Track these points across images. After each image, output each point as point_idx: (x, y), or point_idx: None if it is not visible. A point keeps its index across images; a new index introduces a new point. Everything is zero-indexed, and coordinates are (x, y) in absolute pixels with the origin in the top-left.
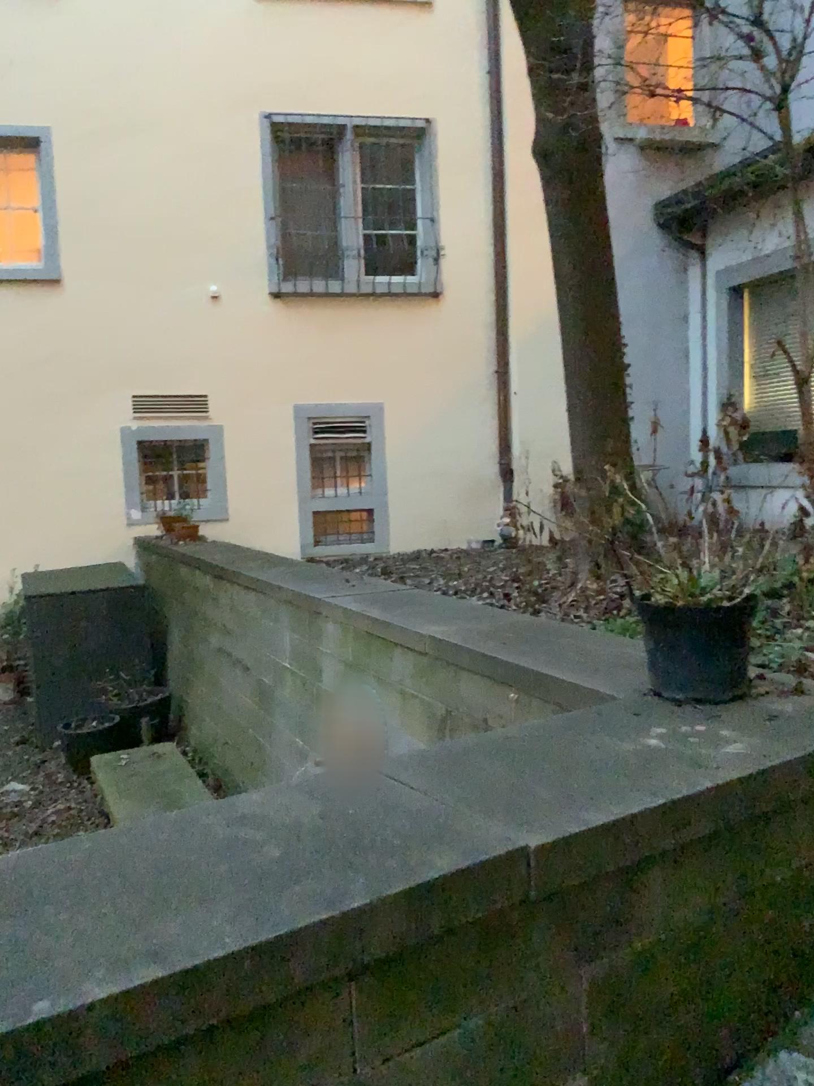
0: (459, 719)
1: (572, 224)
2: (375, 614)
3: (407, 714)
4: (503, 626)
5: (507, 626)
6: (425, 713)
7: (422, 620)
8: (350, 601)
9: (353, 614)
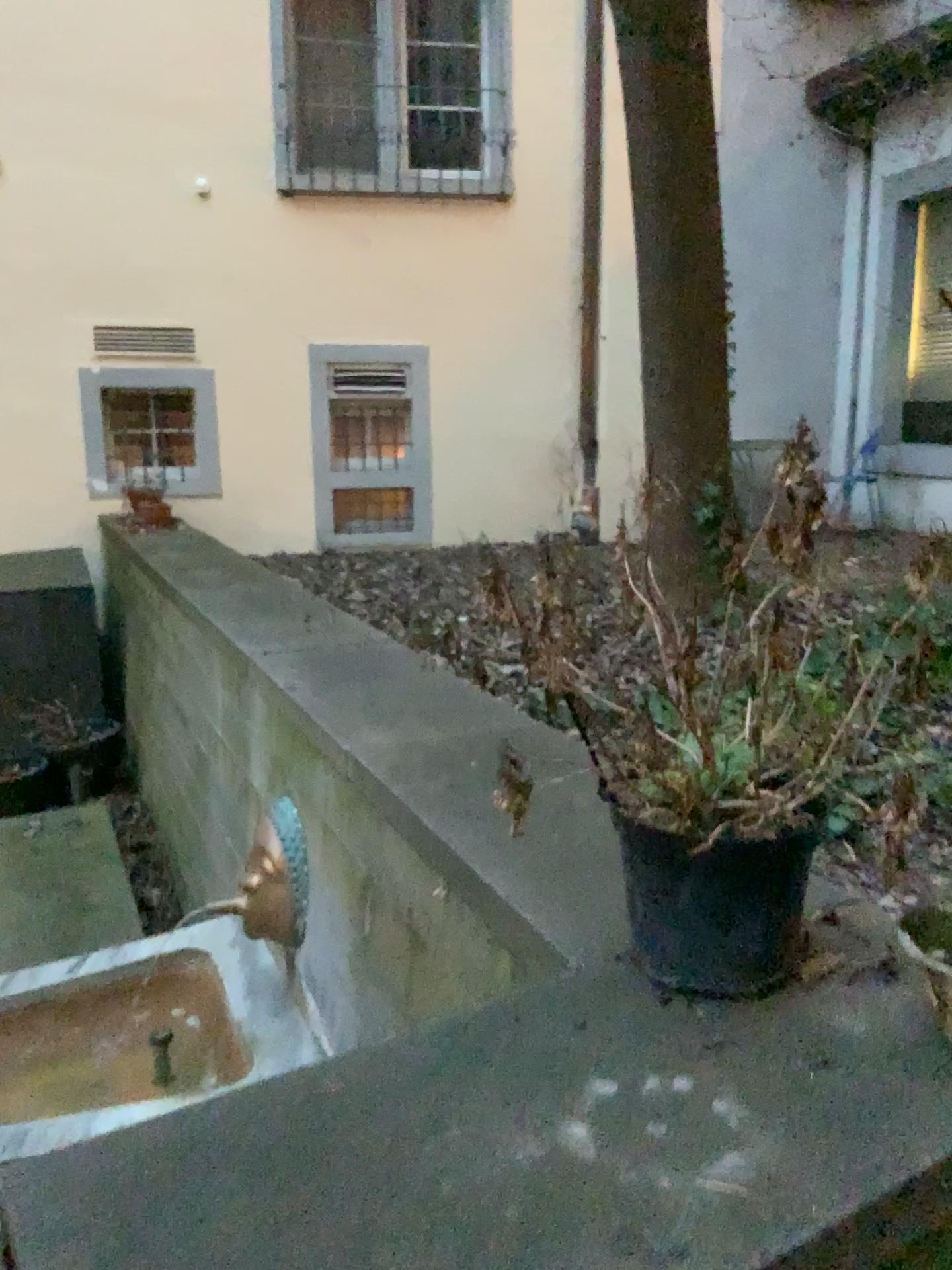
0: (380, 896)
1: (655, 101)
2: (298, 701)
3: (325, 863)
4: (461, 749)
5: (467, 750)
6: (343, 869)
7: (351, 725)
8: (279, 669)
9: (274, 694)
